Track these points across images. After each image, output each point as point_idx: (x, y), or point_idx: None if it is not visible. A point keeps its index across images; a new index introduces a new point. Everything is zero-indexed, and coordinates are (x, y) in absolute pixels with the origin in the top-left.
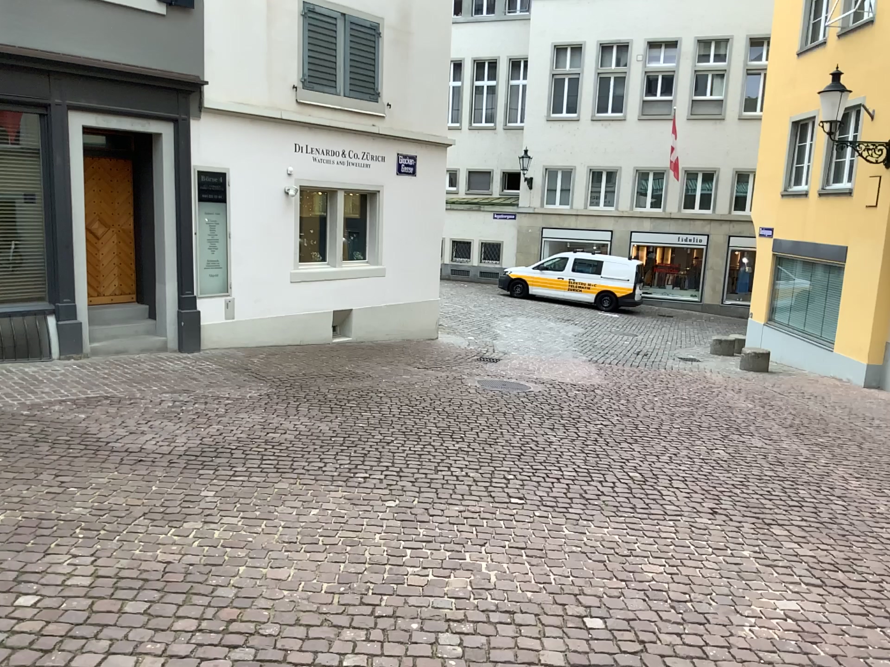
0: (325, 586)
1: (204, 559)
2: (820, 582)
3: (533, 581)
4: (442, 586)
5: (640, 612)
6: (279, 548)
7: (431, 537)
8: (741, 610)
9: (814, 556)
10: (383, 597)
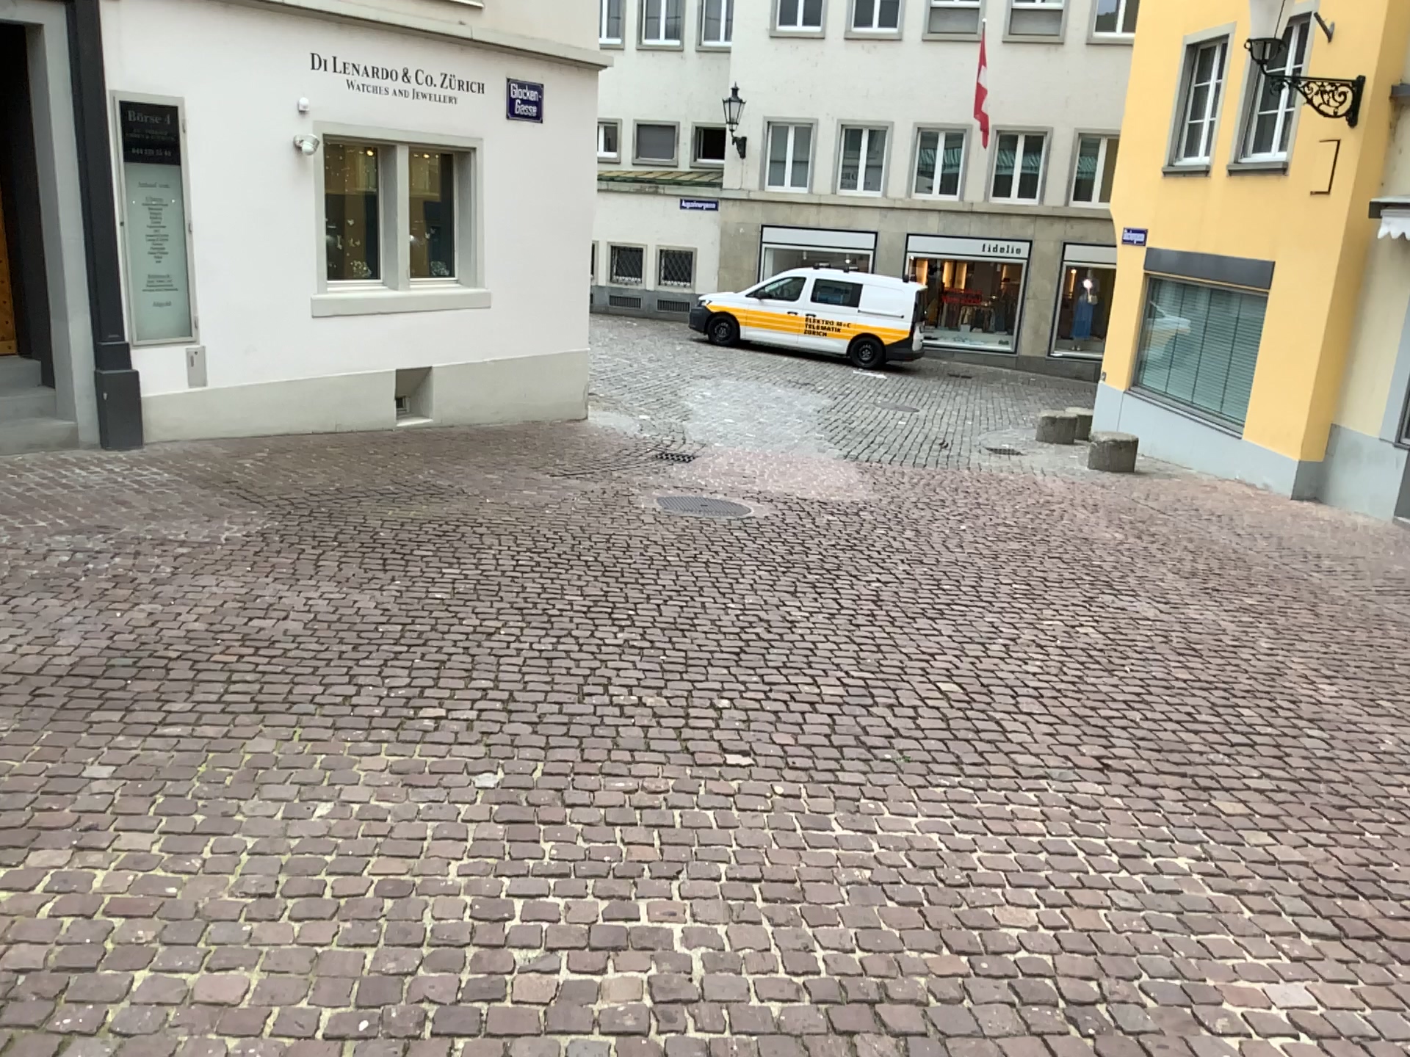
0: (324, 1027)
1: (55, 958)
2: (1339, 933)
3: (785, 972)
4: (590, 1001)
5: (1014, 1047)
6: (236, 915)
7: (568, 861)
8: (1211, 1024)
9: (1311, 868)
10: (457, 1051)
